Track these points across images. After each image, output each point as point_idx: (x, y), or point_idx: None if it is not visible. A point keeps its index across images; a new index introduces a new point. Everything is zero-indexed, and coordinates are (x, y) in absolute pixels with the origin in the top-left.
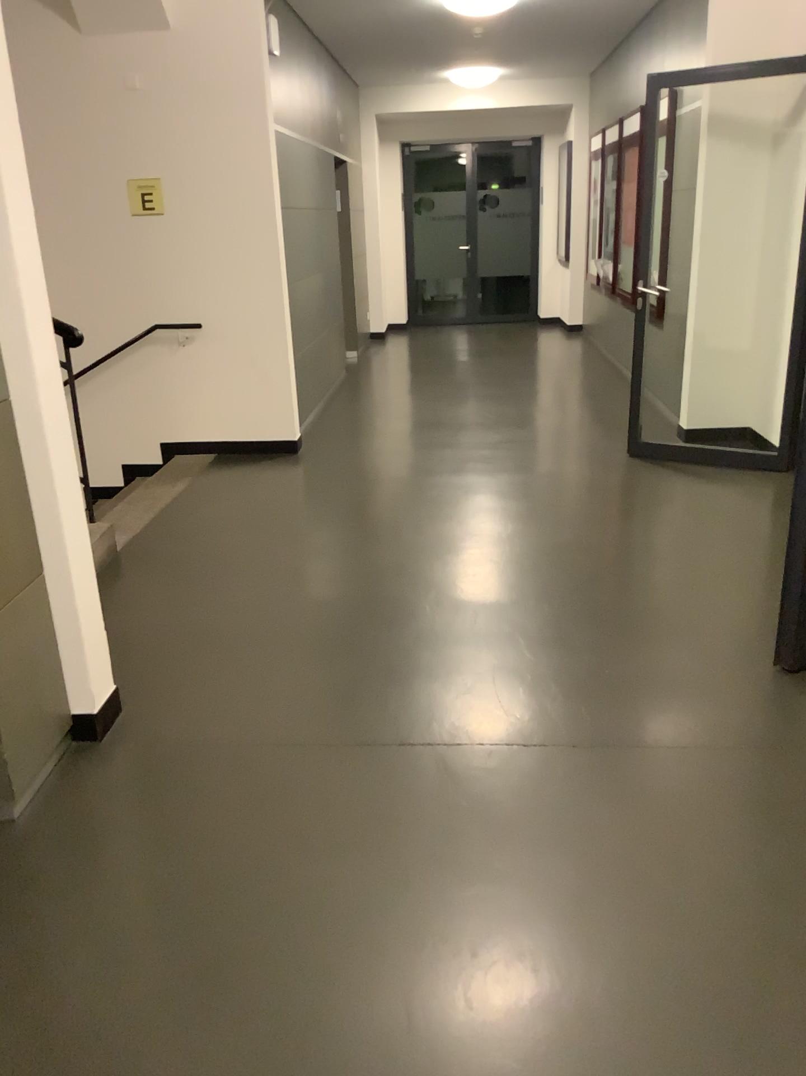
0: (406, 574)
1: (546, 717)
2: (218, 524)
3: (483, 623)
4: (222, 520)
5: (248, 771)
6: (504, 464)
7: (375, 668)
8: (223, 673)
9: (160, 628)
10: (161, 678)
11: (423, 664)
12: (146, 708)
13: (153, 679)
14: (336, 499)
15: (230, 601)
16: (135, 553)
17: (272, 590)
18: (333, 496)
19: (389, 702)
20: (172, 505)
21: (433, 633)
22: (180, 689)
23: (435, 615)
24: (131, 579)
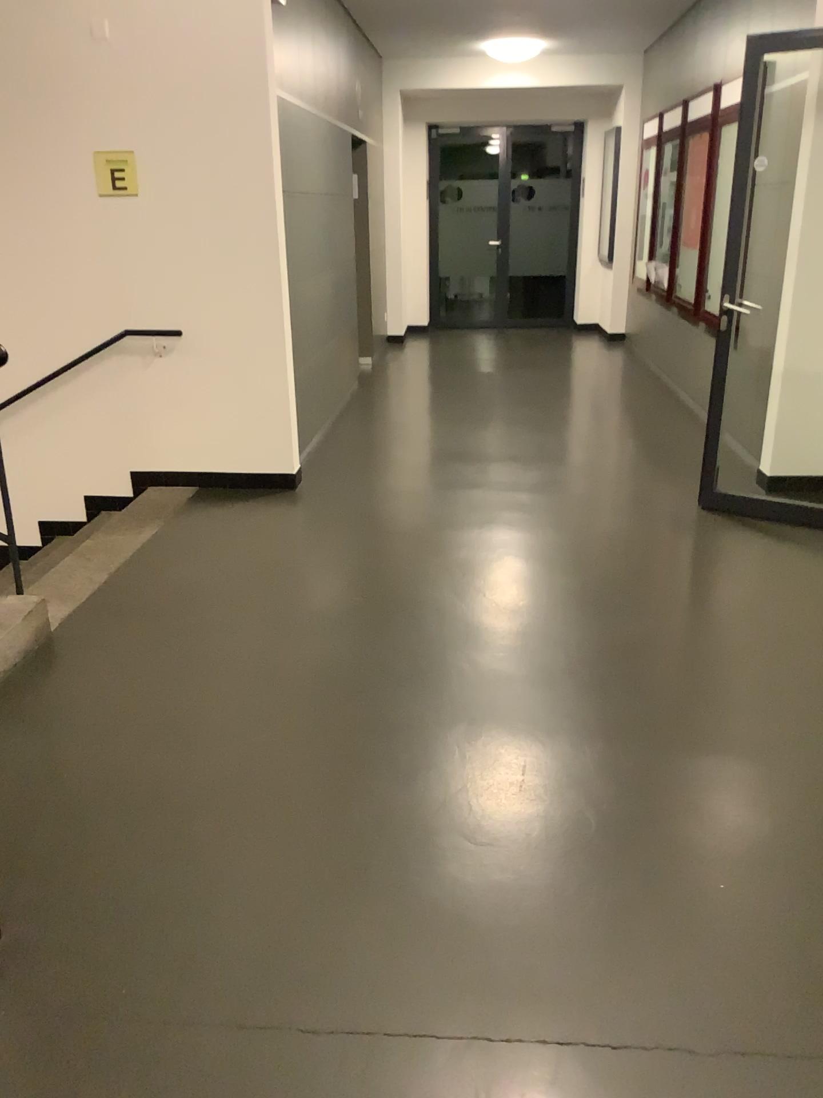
0: (427, 688)
1: (641, 988)
2: (186, 596)
3: (533, 784)
4: (192, 589)
5: (172, 1093)
6: (547, 517)
7: (381, 864)
8: (161, 868)
9: (83, 774)
10: (68, 874)
11: (452, 863)
12: (37, 939)
13: (57, 877)
14: (339, 562)
15: (187, 728)
16: (73, 639)
17: (245, 710)
18: (336, 559)
19: (399, 943)
20: (132, 564)
21: (465, 800)
22: (93, 901)
23: (466, 766)
24: (59, 685)
